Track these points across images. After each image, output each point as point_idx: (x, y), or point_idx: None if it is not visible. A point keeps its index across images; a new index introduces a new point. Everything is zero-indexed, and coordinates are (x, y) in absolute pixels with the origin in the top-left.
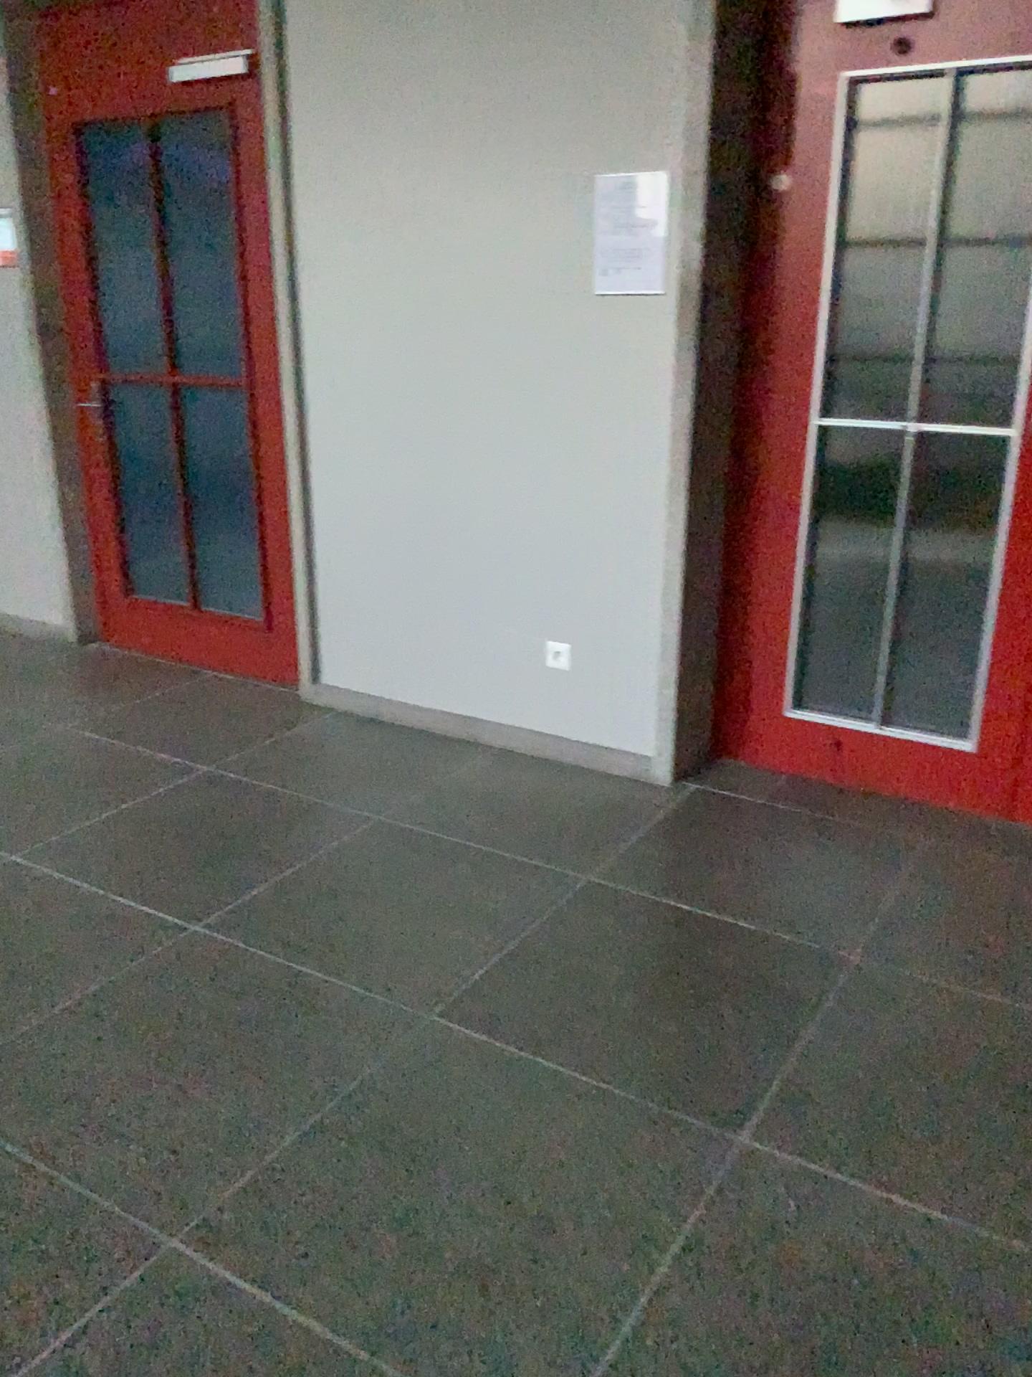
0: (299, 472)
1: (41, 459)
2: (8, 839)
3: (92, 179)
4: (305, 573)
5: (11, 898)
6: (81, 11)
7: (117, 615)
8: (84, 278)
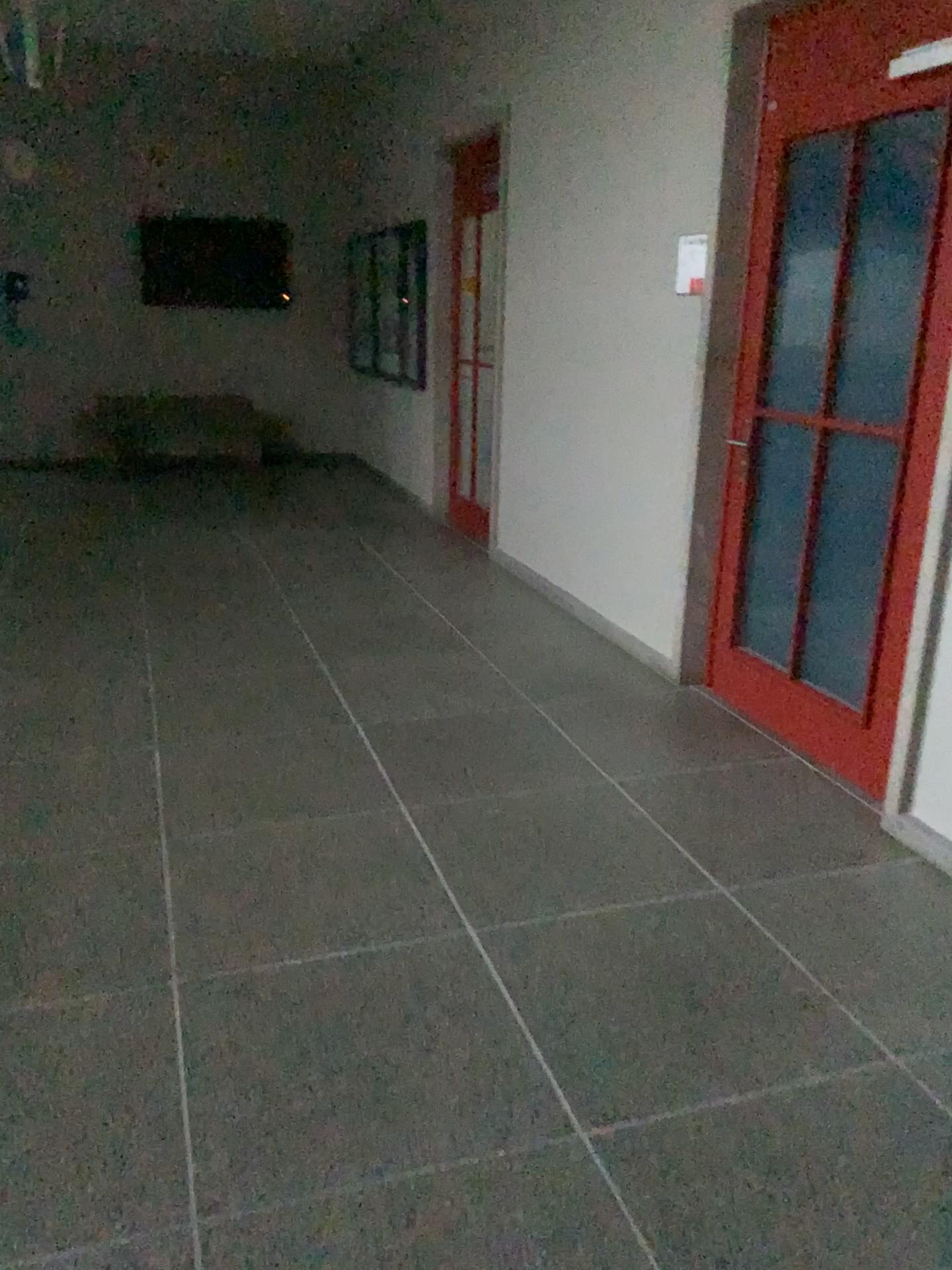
0: (937, 554)
1: (682, 490)
2: (478, 908)
3: (789, 199)
4: (919, 677)
5: (435, 990)
6: (815, 15)
7: (721, 664)
8: (761, 306)
